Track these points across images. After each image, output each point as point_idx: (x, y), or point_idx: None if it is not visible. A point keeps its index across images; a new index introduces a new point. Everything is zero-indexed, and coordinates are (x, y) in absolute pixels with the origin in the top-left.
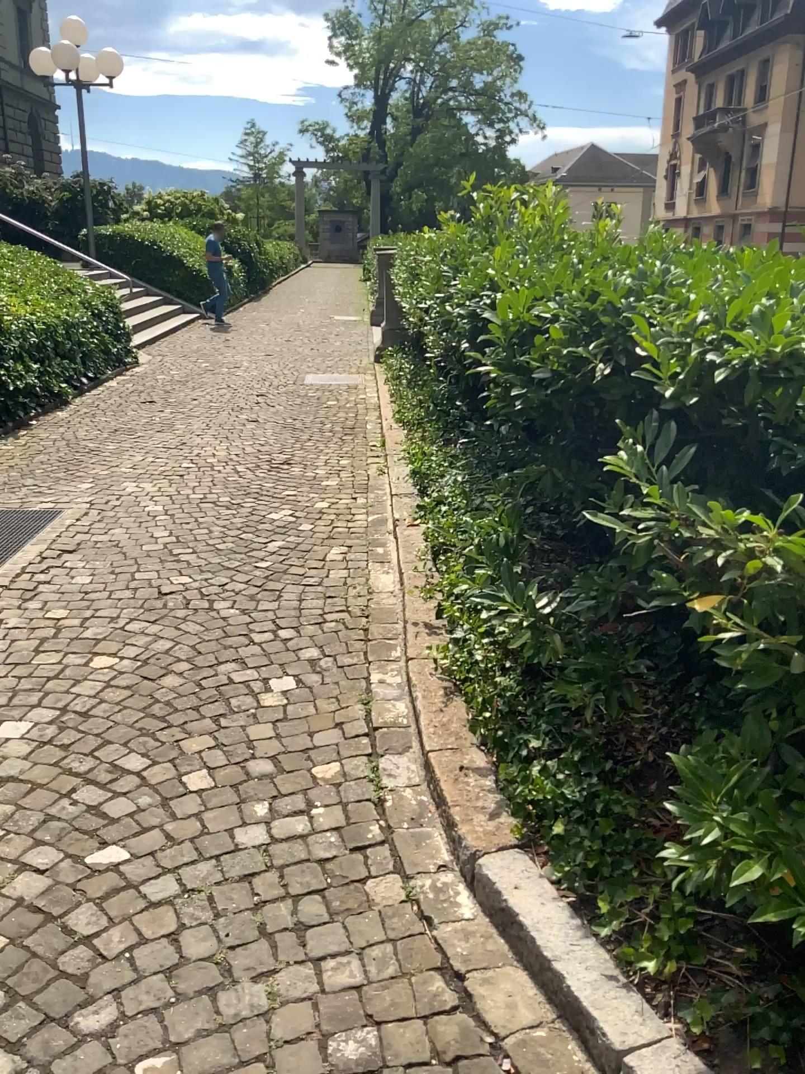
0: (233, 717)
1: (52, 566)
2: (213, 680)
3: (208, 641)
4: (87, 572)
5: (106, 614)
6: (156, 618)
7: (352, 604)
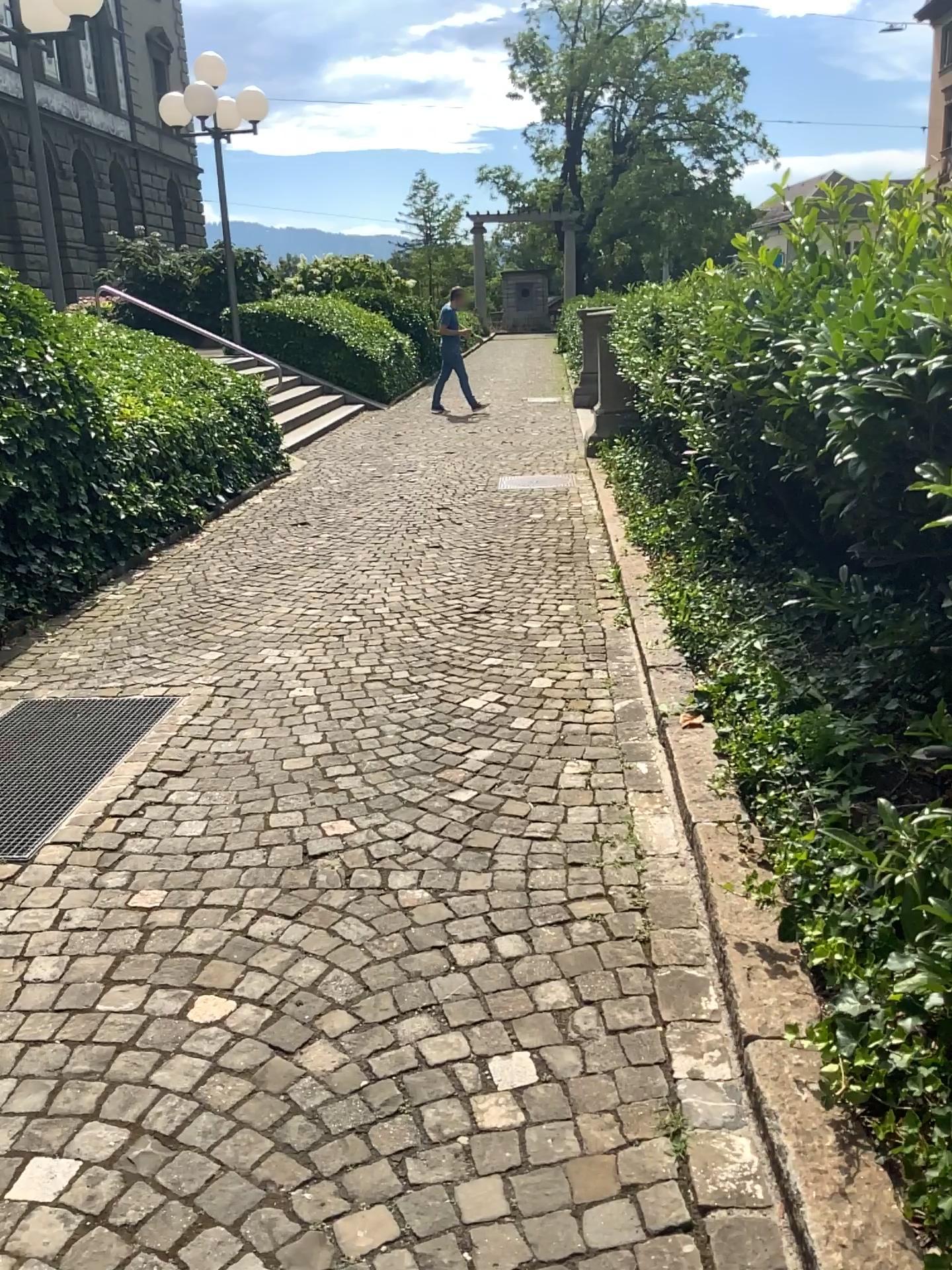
0: (429, 1153)
1: (151, 803)
2: (392, 1054)
3: (381, 960)
4: (200, 814)
5: (224, 901)
6: (300, 910)
7: (610, 882)
